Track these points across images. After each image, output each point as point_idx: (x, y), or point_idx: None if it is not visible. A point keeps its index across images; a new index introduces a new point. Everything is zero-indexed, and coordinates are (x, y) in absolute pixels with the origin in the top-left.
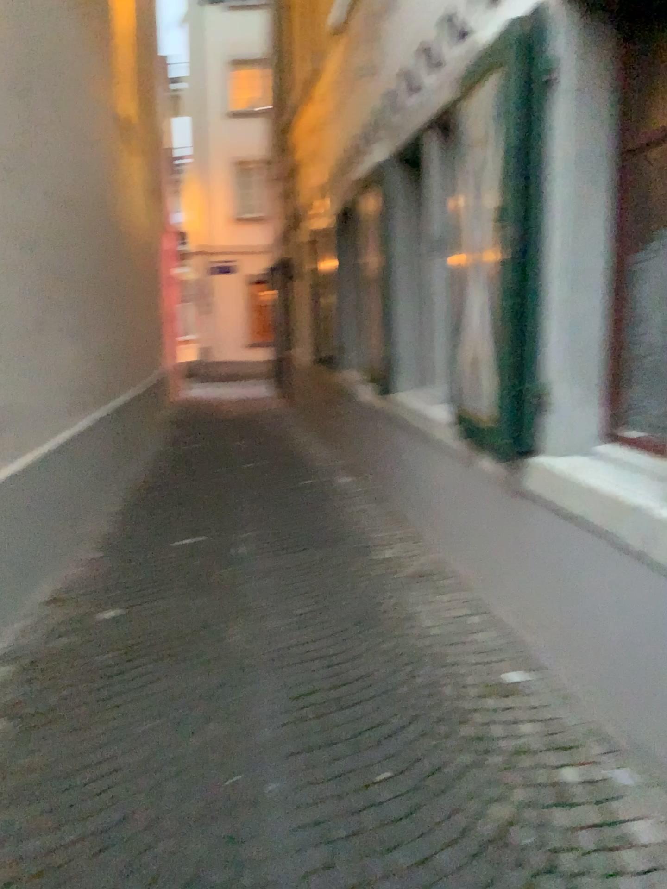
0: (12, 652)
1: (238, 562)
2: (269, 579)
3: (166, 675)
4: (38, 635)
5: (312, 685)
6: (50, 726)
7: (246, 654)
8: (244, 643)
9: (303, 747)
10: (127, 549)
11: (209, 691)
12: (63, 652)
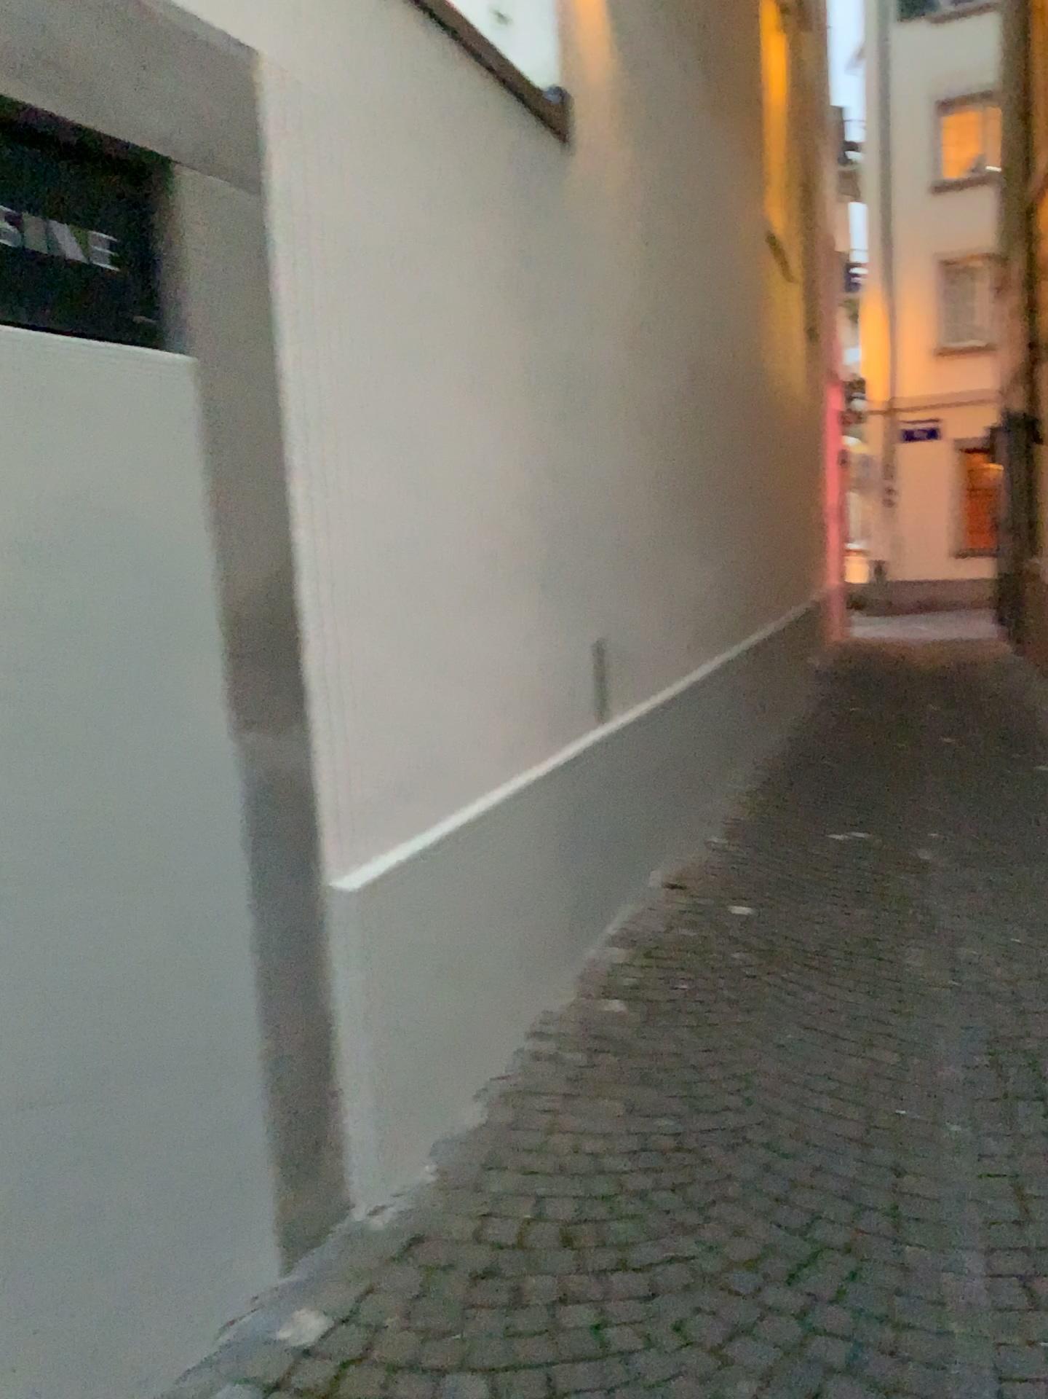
0: (627, 938)
1: (921, 869)
2: (966, 895)
3: (814, 988)
4: (656, 925)
5: (1018, 1029)
6: (674, 1018)
7: (925, 981)
8: (923, 967)
9: (997, 1094)
10: (763, 838)
11: (871, 1015)
12: (686, 946)
